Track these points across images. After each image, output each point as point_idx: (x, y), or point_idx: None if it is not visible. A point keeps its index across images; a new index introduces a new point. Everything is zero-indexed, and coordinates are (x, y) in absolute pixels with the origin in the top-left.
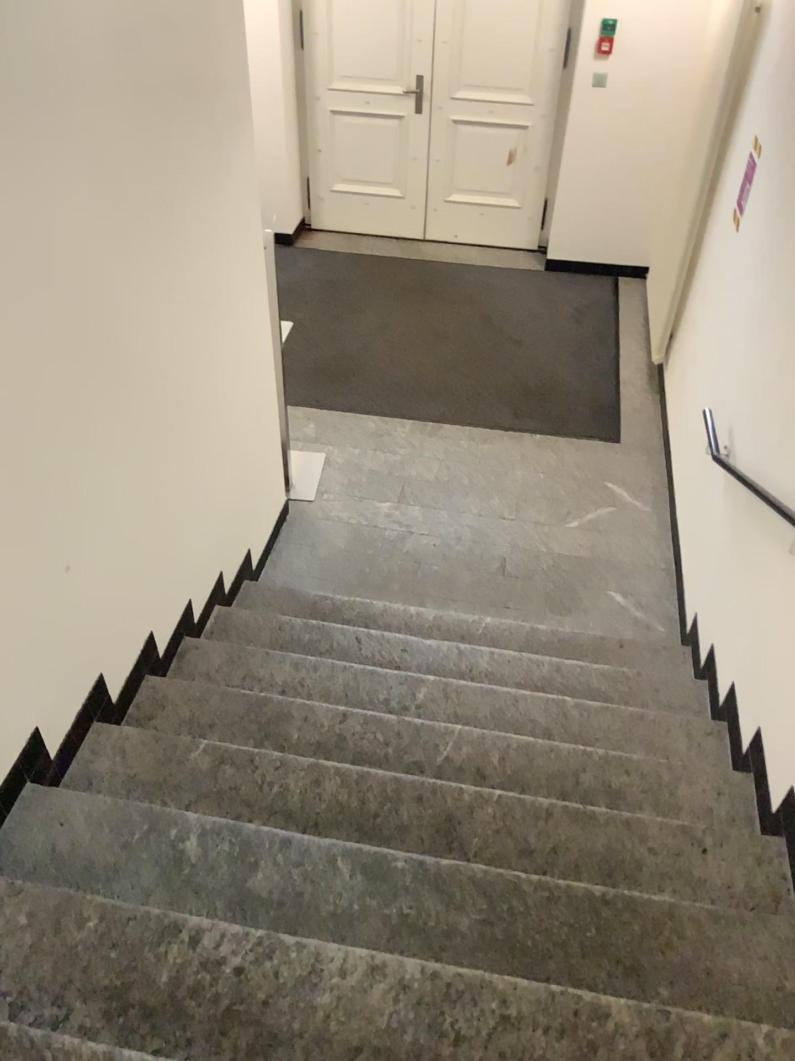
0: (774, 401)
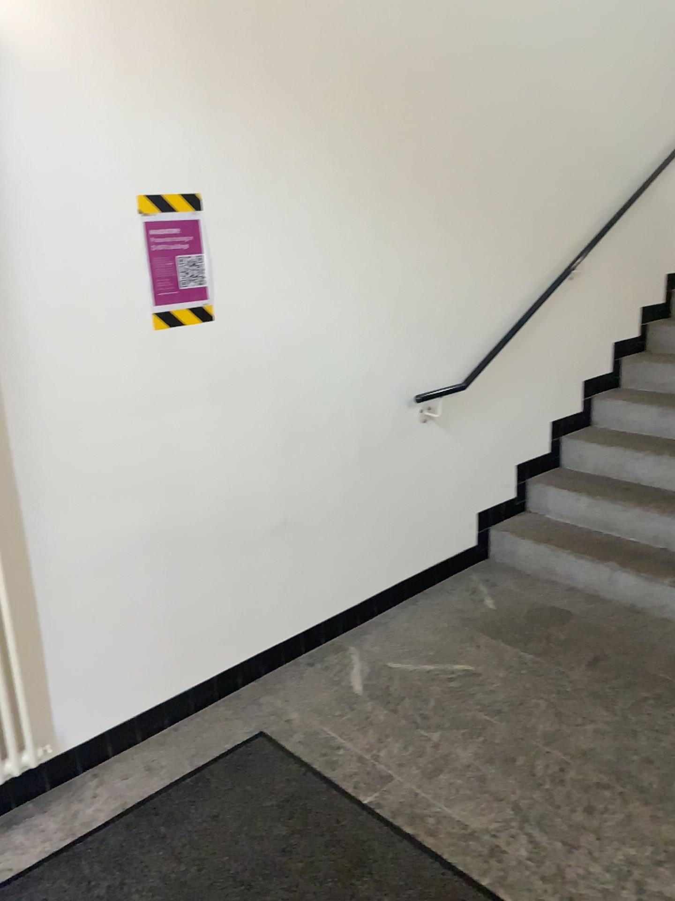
0: (463, 301)
